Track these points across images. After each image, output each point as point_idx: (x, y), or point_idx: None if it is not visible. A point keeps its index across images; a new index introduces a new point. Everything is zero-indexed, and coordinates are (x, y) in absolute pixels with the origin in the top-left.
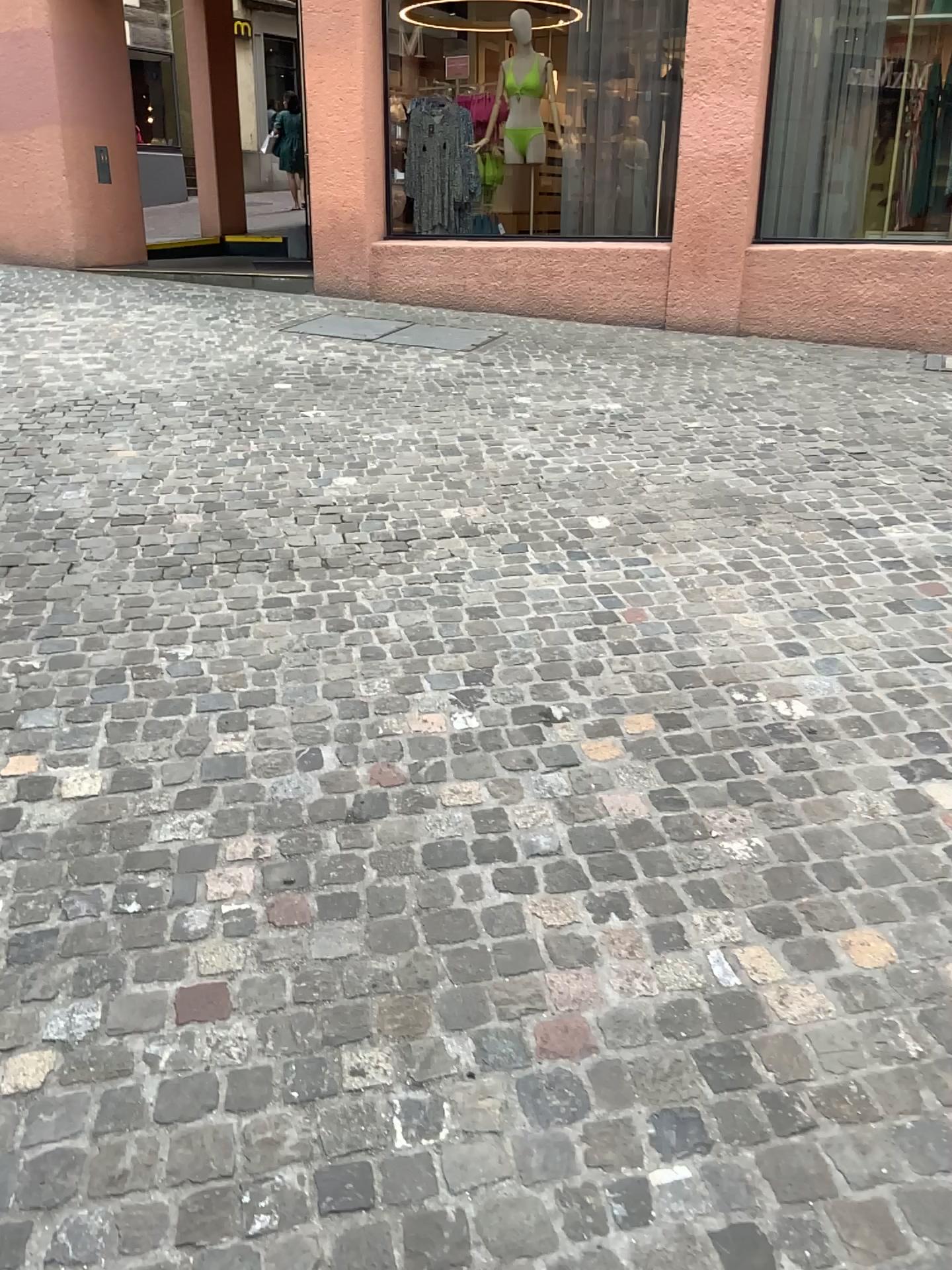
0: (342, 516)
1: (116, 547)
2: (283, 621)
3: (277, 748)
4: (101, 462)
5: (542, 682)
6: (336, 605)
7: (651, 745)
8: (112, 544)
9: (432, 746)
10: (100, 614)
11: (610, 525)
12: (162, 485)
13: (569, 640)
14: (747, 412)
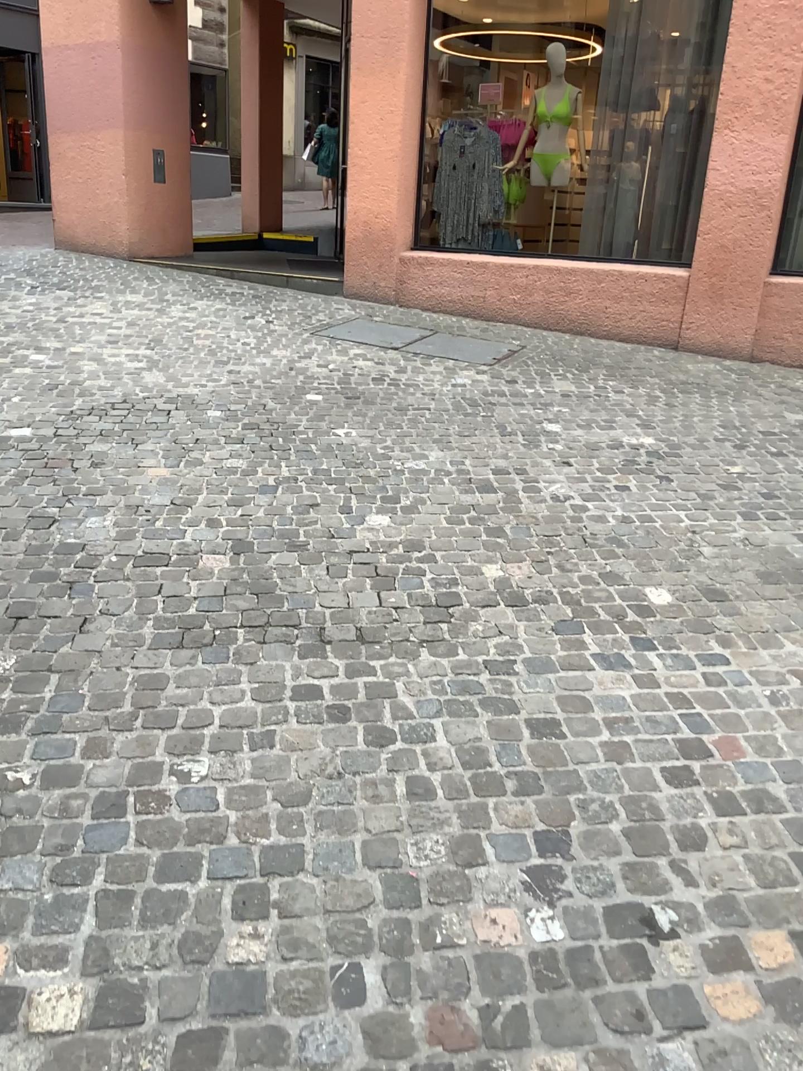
0: (378, 570)
1: (134, 598)
2: (315, 727)
3: (307, 958)
4: (129, 482)
5: (633, 859)
6: (375, 706)
7: (796, 997)
8: (131, 593)
9: (506, 972)
10: (107, 699)
11: (672, 602)
12: (189, 516)
13: (656, 786)
14: (790, 458)
